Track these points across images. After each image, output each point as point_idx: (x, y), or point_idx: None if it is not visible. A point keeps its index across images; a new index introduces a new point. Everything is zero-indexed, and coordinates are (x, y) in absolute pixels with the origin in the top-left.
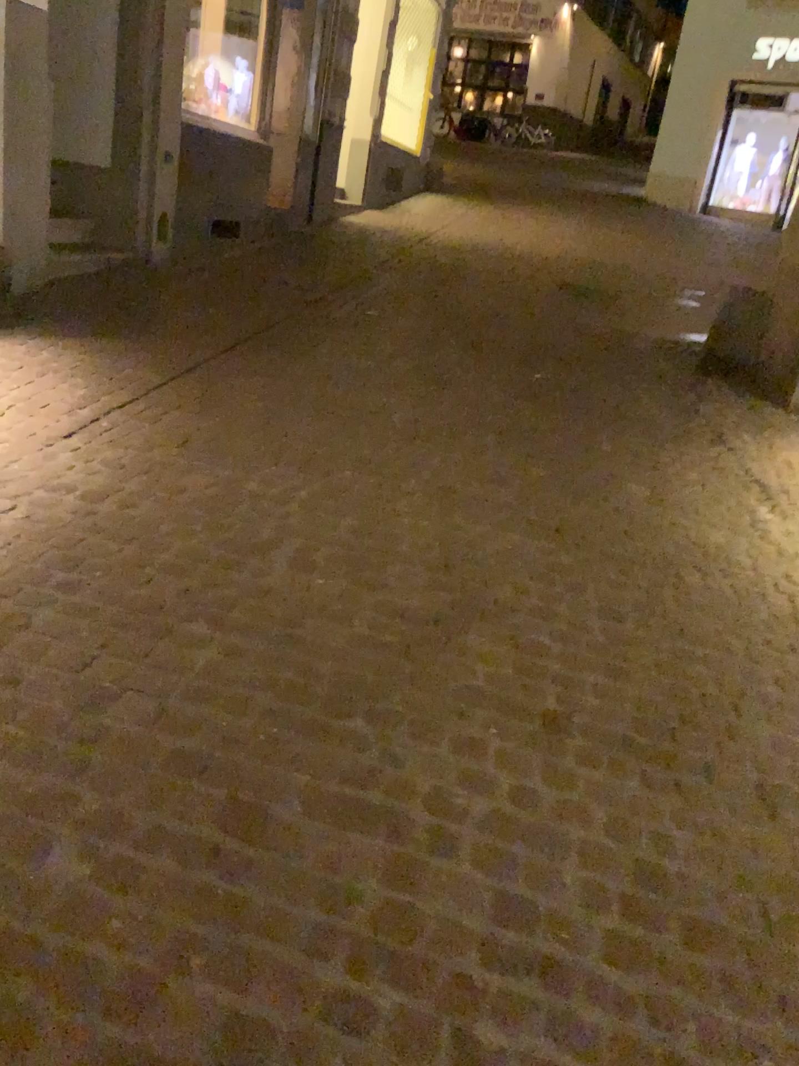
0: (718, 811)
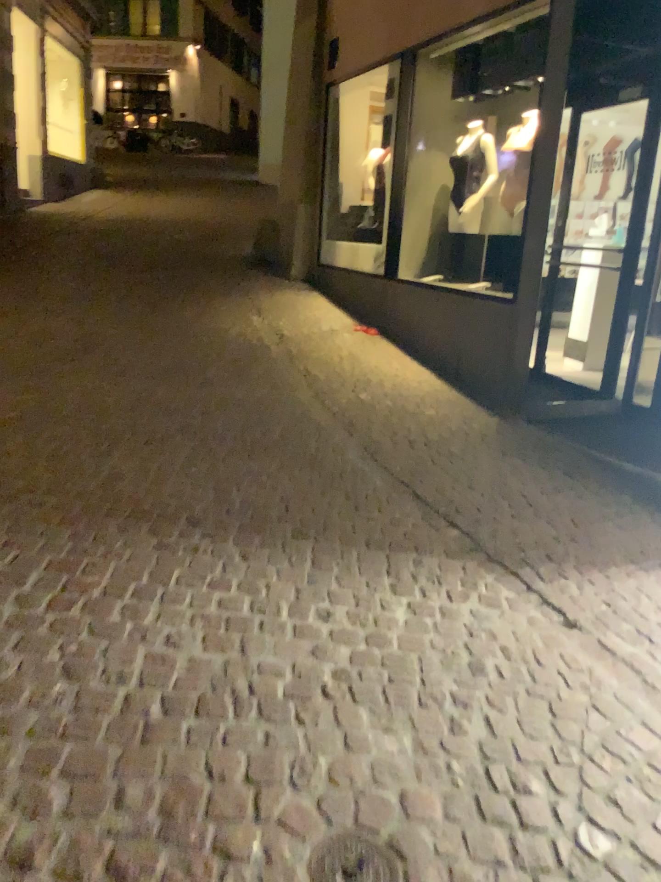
0: (174, 384)
